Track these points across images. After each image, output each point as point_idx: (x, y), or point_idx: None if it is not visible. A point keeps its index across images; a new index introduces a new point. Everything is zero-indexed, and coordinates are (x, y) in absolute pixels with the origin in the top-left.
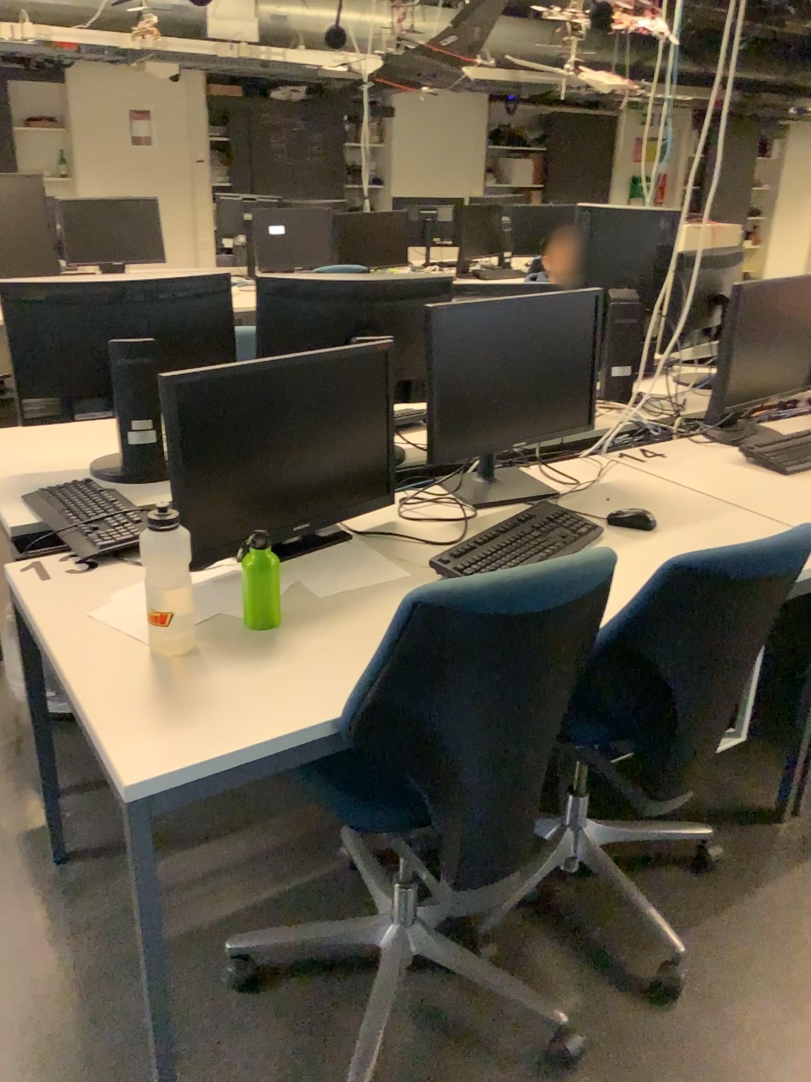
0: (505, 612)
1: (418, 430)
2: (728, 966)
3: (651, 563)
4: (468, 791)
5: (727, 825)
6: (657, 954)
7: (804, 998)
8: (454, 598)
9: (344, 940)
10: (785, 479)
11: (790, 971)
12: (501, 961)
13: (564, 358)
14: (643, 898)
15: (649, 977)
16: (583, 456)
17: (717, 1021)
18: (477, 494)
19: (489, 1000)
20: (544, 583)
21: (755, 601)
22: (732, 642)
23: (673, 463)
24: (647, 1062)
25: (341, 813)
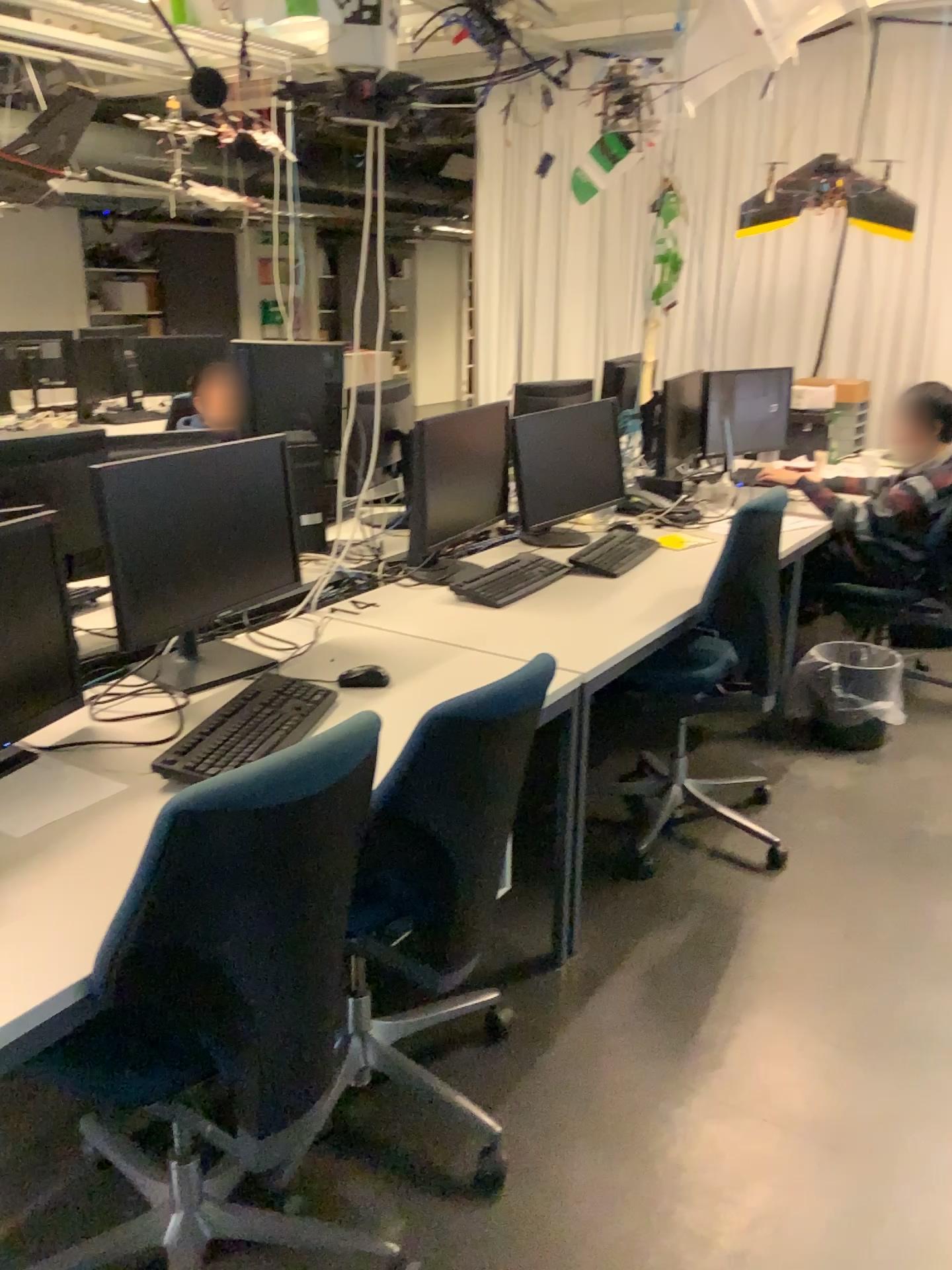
0: (278, 802)
1: (88, 614)
2: (544, 1131)
3: (395, 722)
4: (259, 1016)
5: (510, 984)
6: (474, 1144)
7: (620, 1138)
8: (220, 798)
9: (116, 1258)
10: (499, 611)
11: (602, 1115)
12: (308, 1214)
13: (255, 512)
14: (445, 1089)
15: (471, 1172)
16: (289, 617)
17: (546, 1192)
18: (181, 679)
19: (307, 1262)
20: (314, 761)
21: (512, 739)
22: (496, 787)
23: (386, 611)
24: (488, 1263)
25: (96, 1093)
